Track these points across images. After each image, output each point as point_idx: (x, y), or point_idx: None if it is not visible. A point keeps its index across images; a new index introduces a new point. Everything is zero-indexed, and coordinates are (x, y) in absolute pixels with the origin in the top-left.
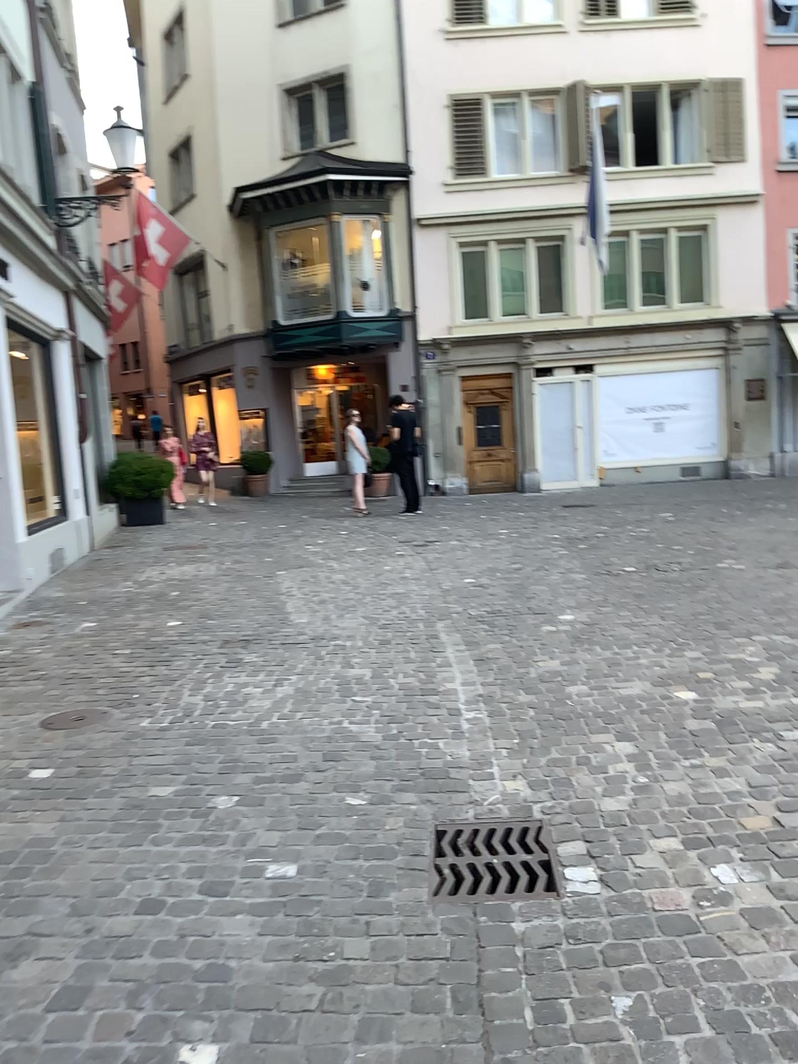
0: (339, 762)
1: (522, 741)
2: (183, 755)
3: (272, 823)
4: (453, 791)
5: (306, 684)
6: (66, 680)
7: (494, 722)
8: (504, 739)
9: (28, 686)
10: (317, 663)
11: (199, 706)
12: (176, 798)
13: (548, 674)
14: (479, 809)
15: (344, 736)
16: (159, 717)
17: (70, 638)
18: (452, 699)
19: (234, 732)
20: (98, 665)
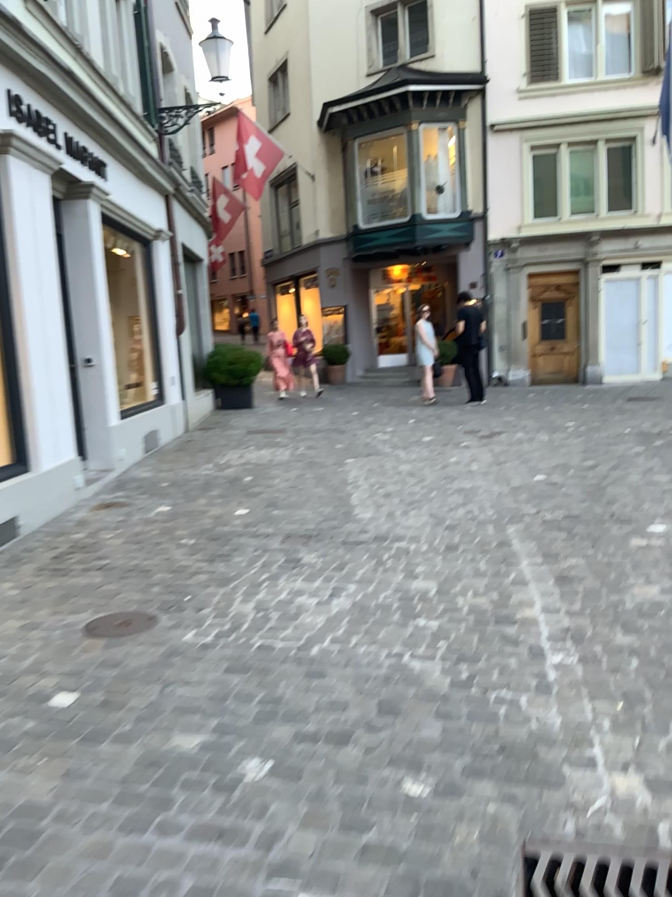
0: (396, 719)
1: (628, 708)
2: (218, 690)
3: (306, 820)
4: (542, 785)
5: (364, 597)
6: (121, 575)
7: (586, 671)
8: (602, 700)
9: (82, 580)
10: (378, 570)
11: (246, 620)
12: (196, 761)
13: (646, 605)
14: (581, 826)
15: (403, 677)
16: (202, 631)
17: (139, 525)
18: (531, 632)
19: (278, 660)
20: (156, 559)
